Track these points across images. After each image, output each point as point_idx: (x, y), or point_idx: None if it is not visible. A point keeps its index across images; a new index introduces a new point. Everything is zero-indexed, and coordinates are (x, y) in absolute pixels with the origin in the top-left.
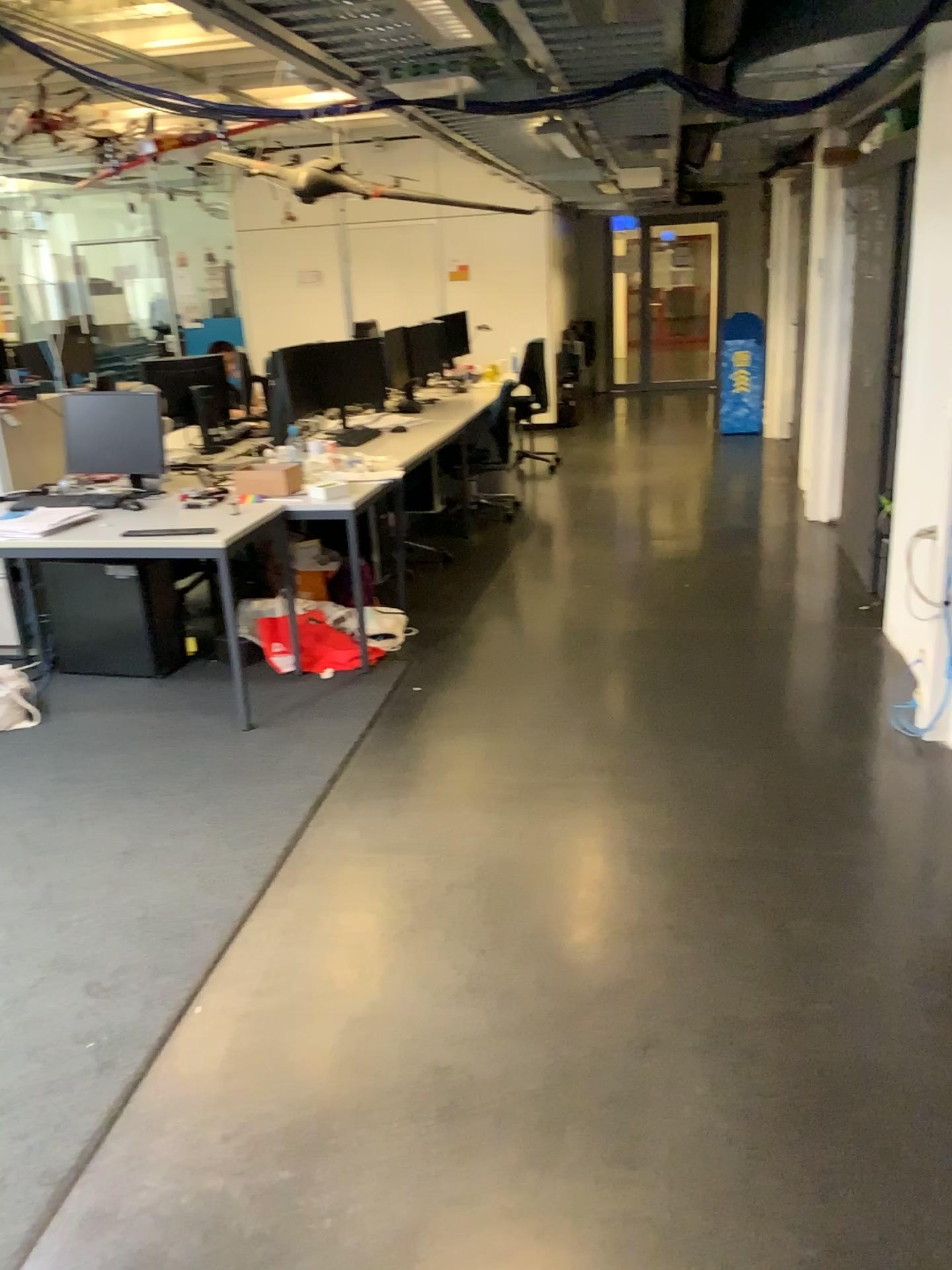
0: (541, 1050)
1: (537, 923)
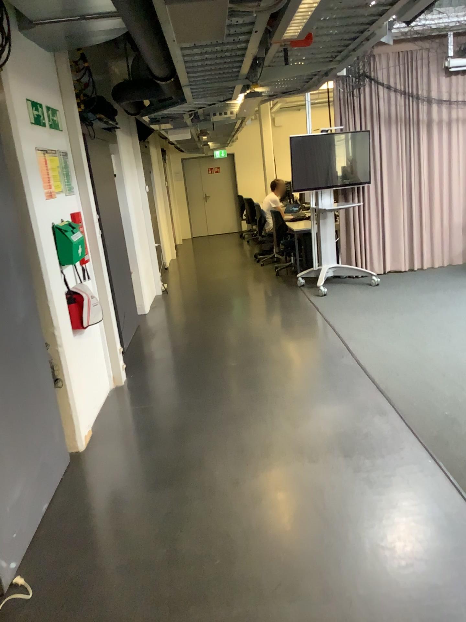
0: (279, 474)
1: (306, 527)
